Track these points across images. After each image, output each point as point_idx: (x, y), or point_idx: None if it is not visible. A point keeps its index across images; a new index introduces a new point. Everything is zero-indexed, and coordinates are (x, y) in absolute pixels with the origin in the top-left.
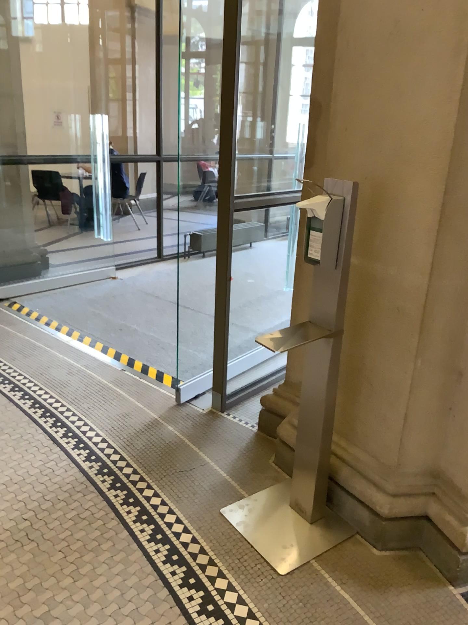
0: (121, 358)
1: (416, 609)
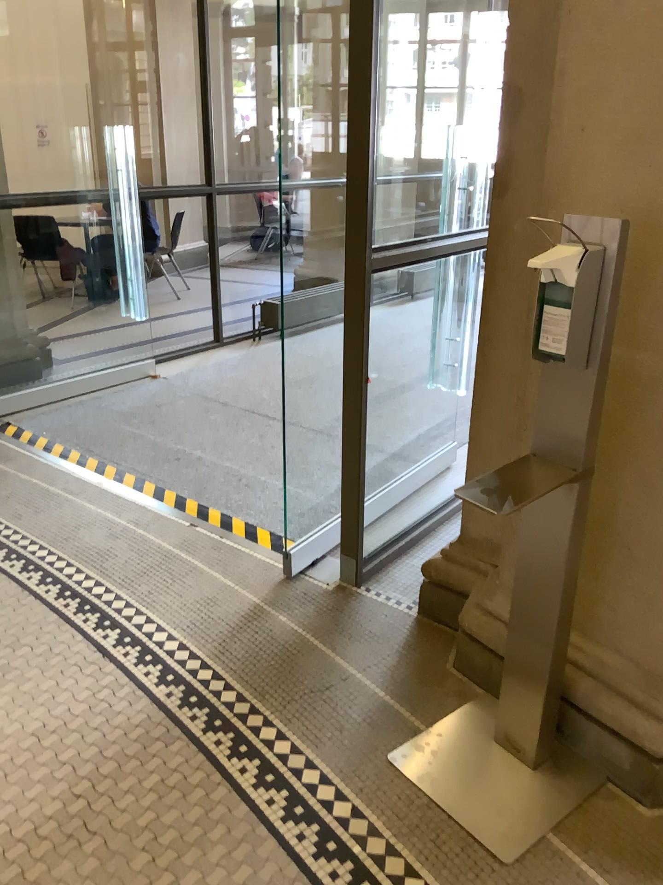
0: (188, 503)
1: None
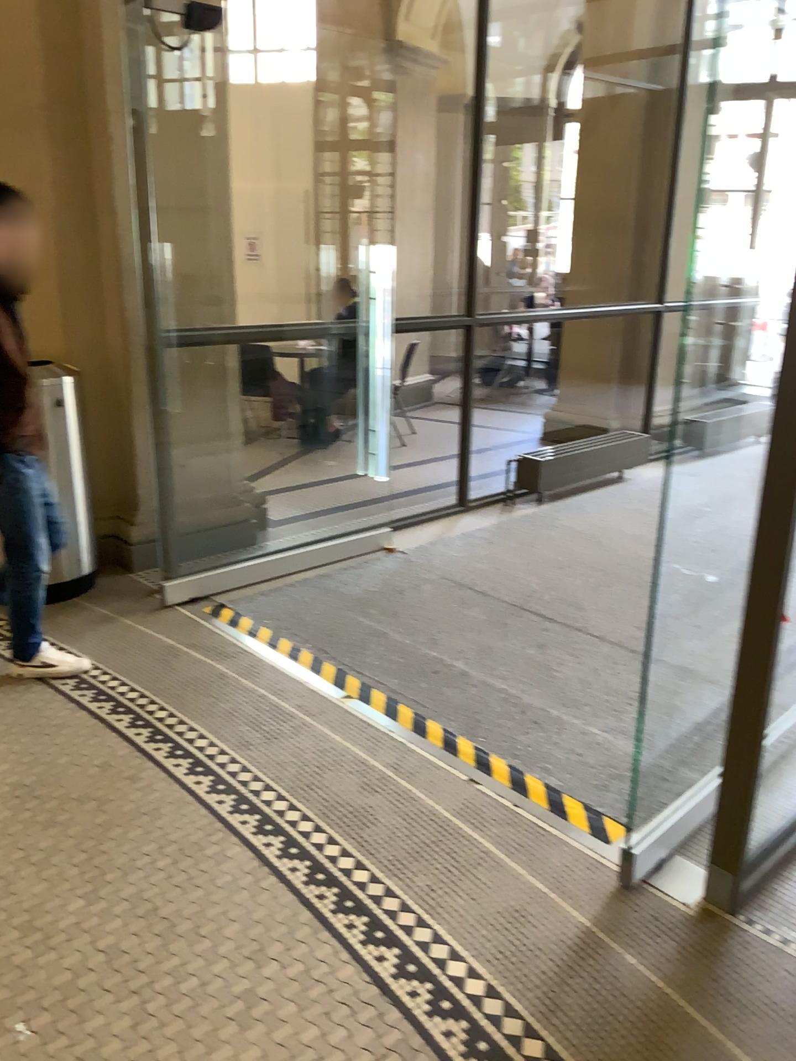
0: (461, 746)
1: None
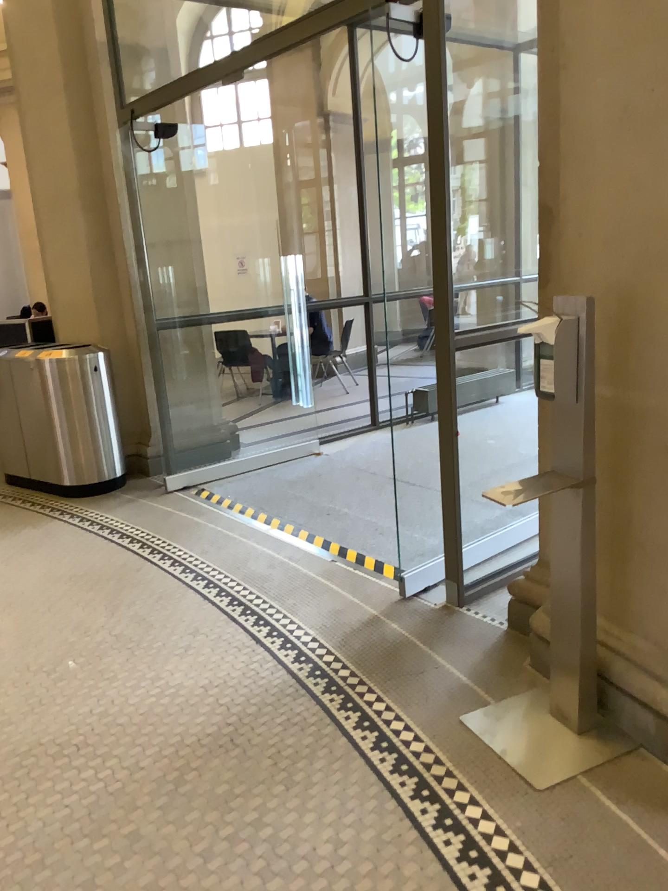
0: (331, 548)
1: None
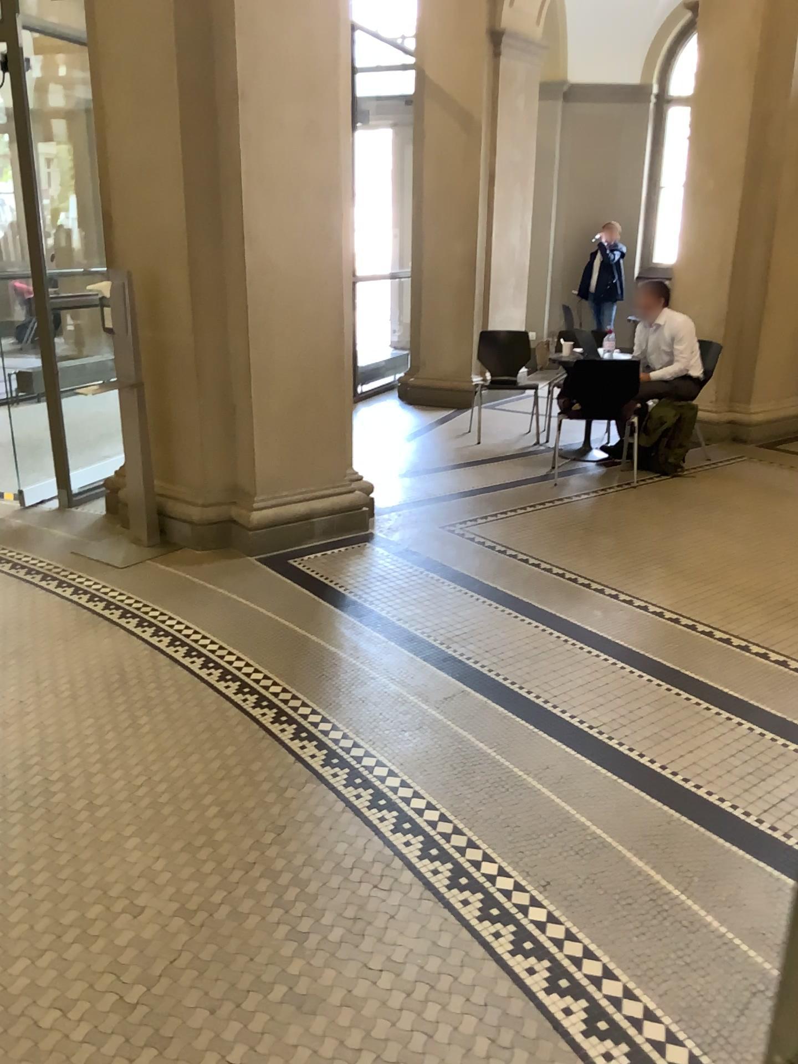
0: None
1: (223, 570)
